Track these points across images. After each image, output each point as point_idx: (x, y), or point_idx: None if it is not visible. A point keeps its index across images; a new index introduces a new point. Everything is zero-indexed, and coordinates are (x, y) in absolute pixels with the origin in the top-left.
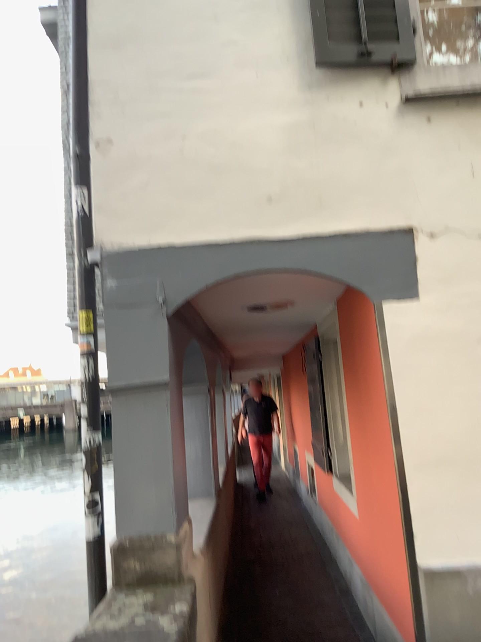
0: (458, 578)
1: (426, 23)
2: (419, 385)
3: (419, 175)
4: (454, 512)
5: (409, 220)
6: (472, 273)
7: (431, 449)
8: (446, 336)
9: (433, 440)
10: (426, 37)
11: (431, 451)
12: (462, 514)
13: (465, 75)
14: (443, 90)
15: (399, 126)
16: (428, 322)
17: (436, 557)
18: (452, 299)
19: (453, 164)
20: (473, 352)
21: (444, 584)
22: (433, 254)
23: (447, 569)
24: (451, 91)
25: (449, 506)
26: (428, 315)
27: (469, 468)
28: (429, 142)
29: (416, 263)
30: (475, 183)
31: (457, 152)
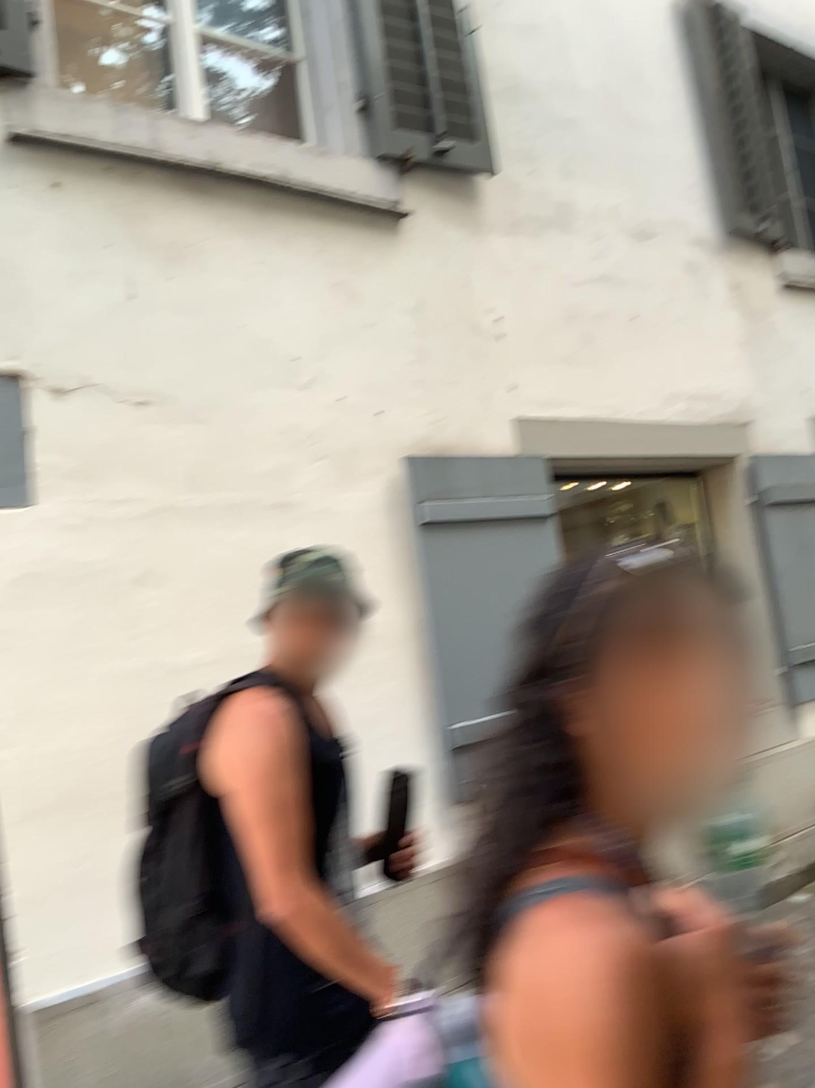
0: (99, 1011)
1: (64, 22)
2: (34, 666)
3: (41, 281)
4: (95, 891)
5: (20, 360)
6: (133, 464)
7: (53, 782)
8: (86, 574)
9: (58, 765)
10: (63, 45)
11: (54, 785)
12: (109, 892)
13: (126, 127)
14: (88, 141)
15: (5, 184)
16: (53, 548)
17: (60, 983)
18: (99, 509)
19: (104, 273)
20: (133, 600)
21: (75, 1029)
22: (66, 426)
23: (81, 999)
24: (102, 147)
25: (87, 881)
26: (53, 535)
27: (122, 806)
28: (60, 226)
29: (33, 440)
30: (141, 313)
31: (111, 255)
